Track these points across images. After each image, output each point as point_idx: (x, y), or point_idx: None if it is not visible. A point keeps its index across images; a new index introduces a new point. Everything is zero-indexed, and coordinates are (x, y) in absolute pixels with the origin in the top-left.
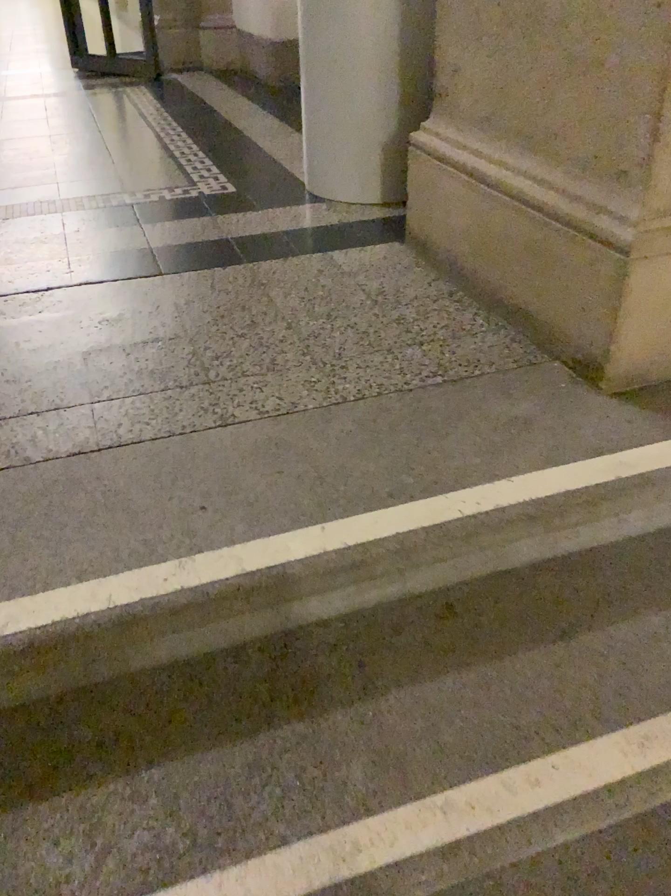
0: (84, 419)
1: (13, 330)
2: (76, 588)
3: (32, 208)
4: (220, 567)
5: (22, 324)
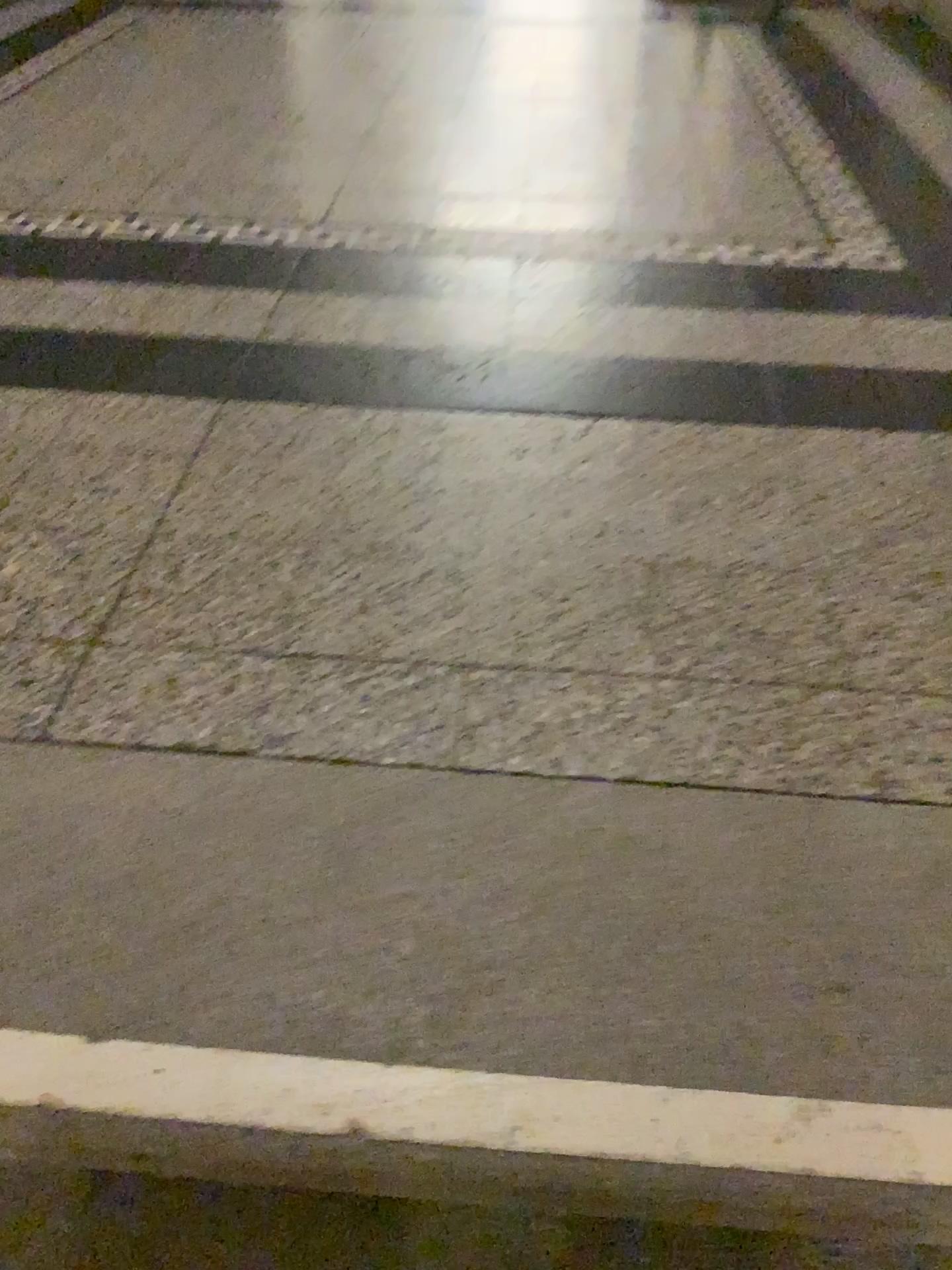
0: (642, 702)
1: (540, 479)
2: (622, 1090)
3: (574, 239)
4: (880, 1154)
5: (554, 471)
